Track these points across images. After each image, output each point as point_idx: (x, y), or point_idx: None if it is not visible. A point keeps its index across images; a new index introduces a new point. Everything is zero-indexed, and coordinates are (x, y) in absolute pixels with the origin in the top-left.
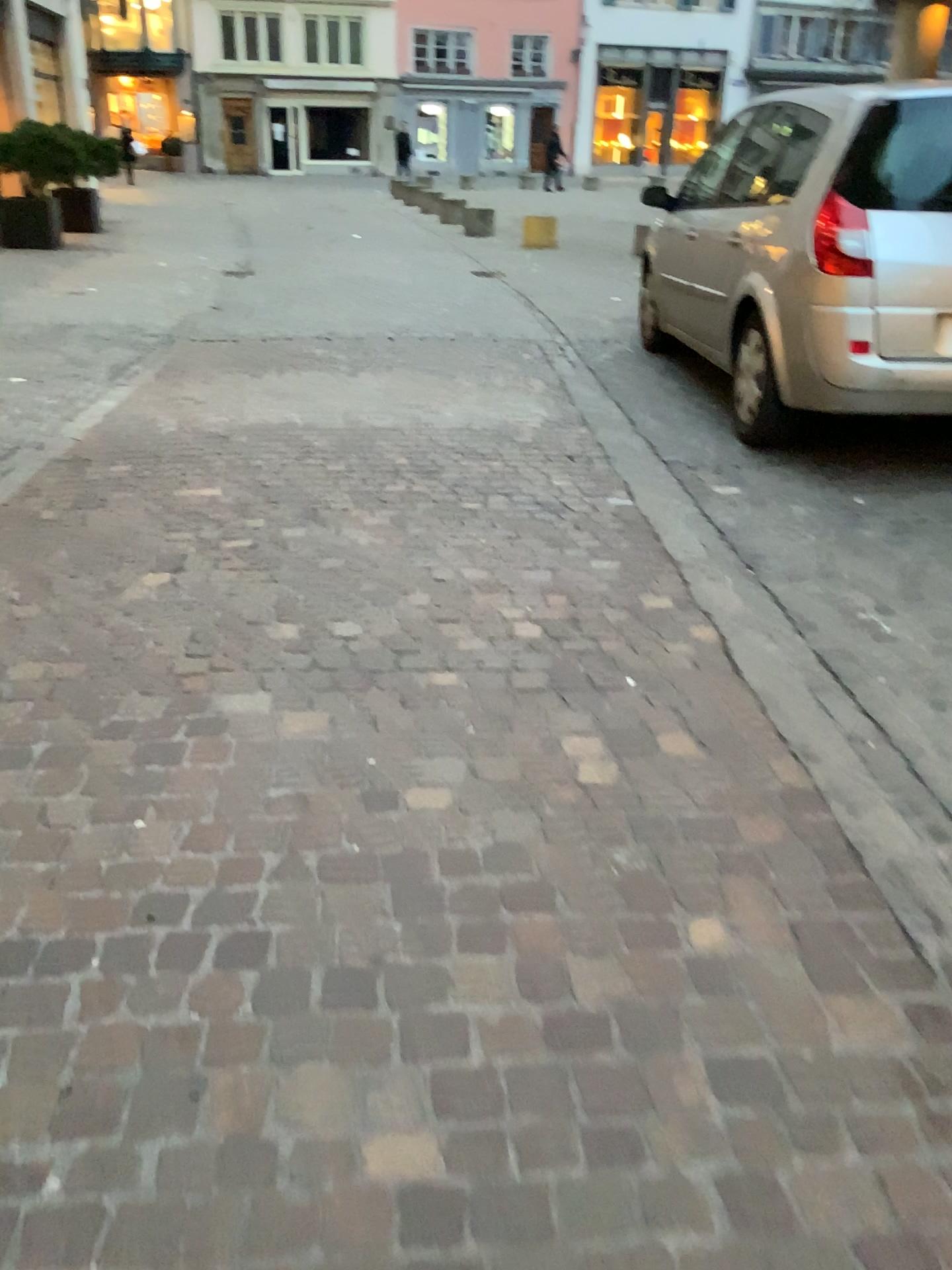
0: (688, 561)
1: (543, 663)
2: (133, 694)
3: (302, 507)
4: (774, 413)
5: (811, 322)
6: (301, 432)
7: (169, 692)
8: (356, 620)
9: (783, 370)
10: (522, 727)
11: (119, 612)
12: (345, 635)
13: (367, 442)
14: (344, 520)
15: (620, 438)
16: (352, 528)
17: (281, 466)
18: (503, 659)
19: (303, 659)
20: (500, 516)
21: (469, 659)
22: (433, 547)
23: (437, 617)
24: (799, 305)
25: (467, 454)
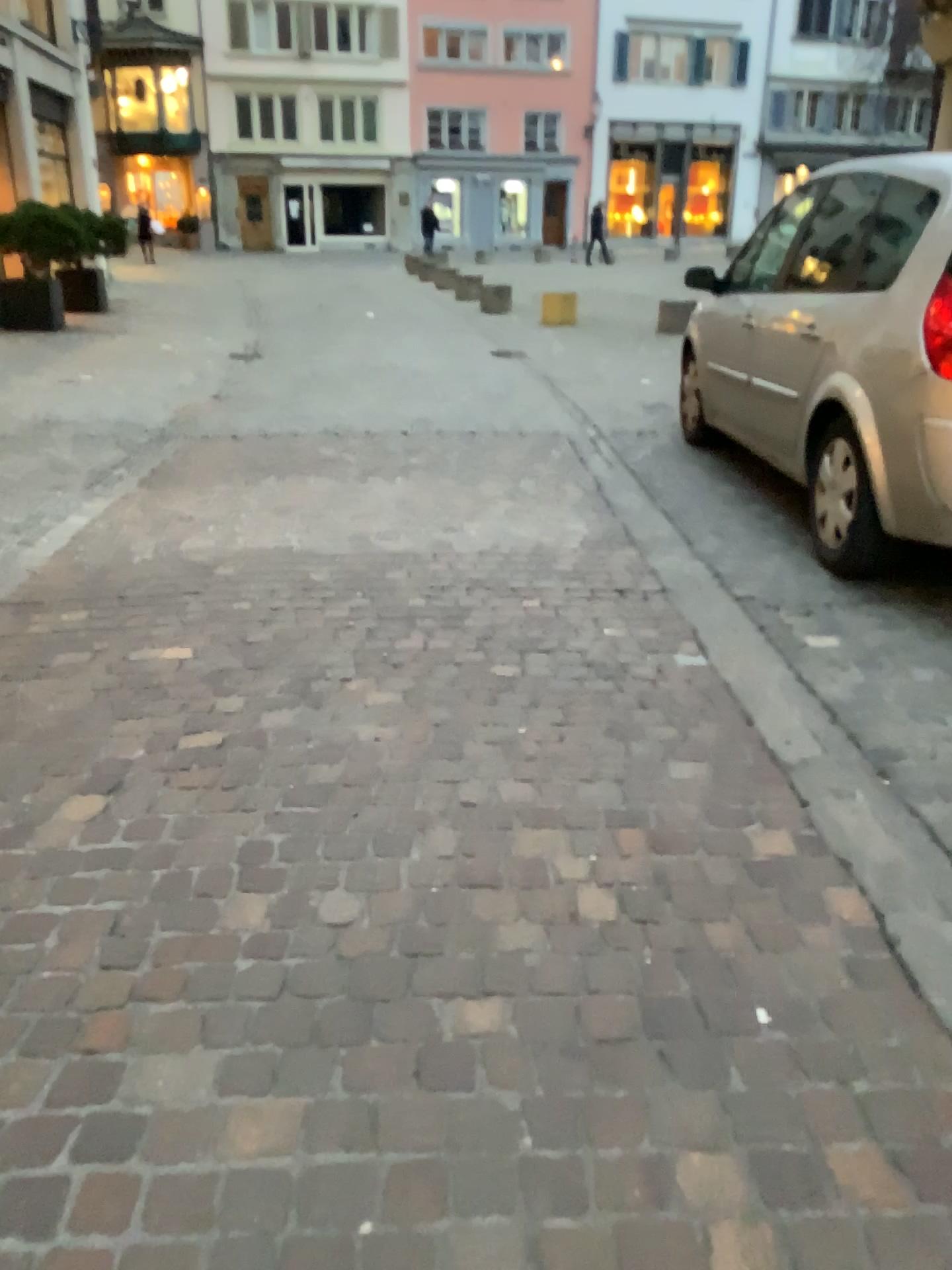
0: (799, 769)
1: (624, 975)
2: (10, 1054)
3: (290, 680)
4: (870, 541)
5: (925, 437)
6: (296, 564)
7: (64, 1052)
8: (352, 892)
9: (886, 493)
10: (606, 1128)
11: (23, 874)
12: (335, 923)
13: (375, 577)
14: (343, 703)
15: (680, 568)
16: (353, 715)
17: (268, 615)
18: (565, 967)
19: (272, 978)
20: (544, 693)
21: (515, 973)
22: (458, 748)
23: (467, 882)
24: (907, 416)
25: (496, 594)
